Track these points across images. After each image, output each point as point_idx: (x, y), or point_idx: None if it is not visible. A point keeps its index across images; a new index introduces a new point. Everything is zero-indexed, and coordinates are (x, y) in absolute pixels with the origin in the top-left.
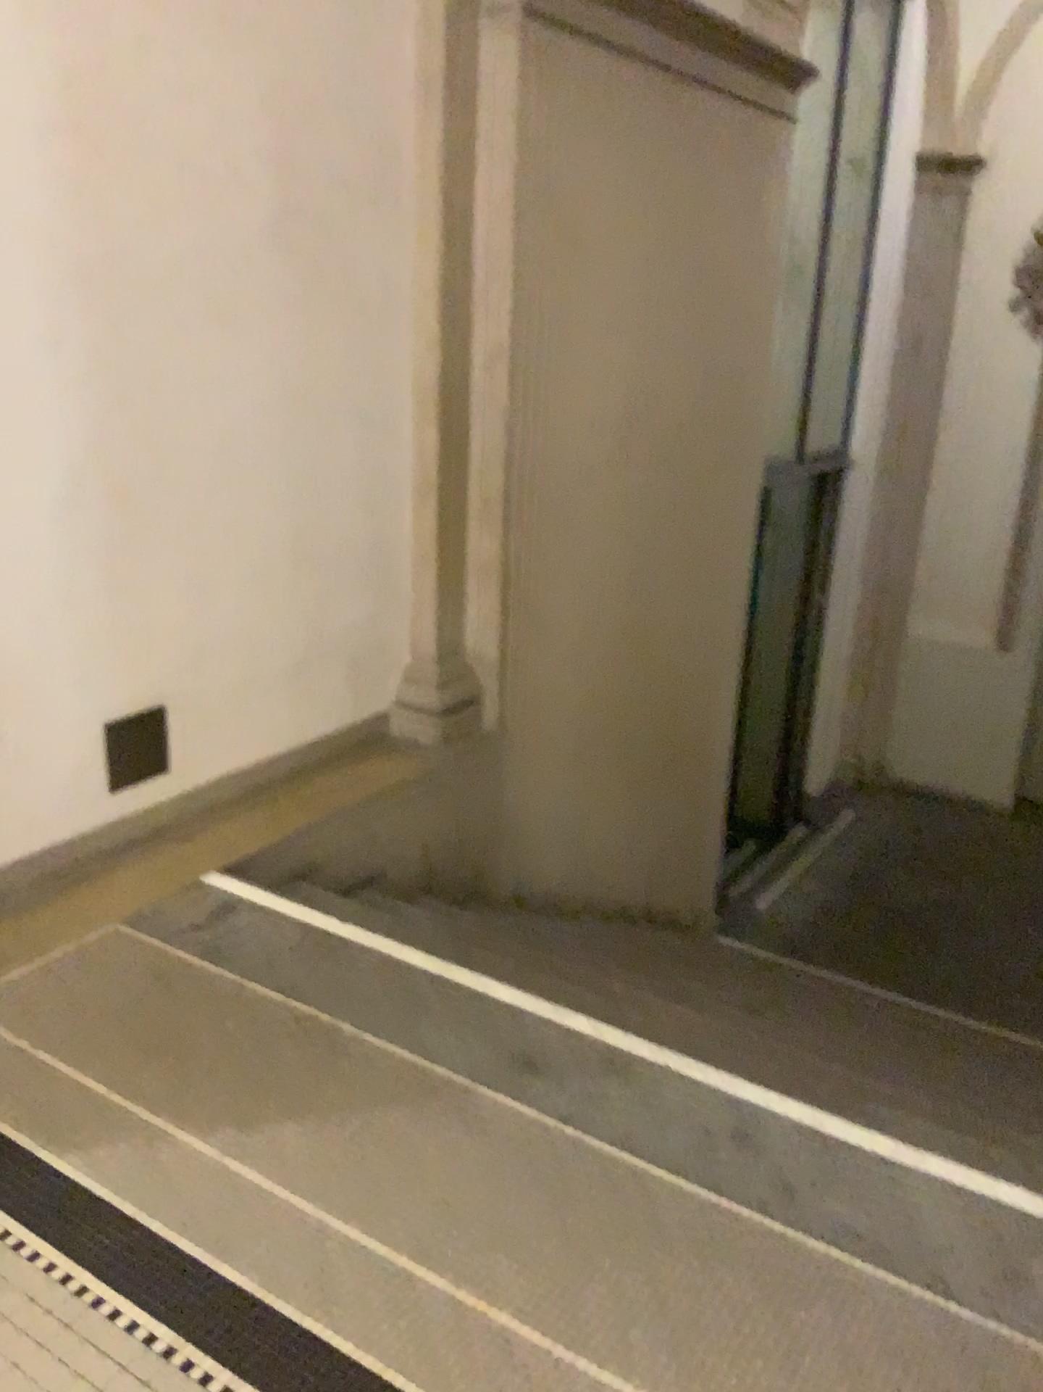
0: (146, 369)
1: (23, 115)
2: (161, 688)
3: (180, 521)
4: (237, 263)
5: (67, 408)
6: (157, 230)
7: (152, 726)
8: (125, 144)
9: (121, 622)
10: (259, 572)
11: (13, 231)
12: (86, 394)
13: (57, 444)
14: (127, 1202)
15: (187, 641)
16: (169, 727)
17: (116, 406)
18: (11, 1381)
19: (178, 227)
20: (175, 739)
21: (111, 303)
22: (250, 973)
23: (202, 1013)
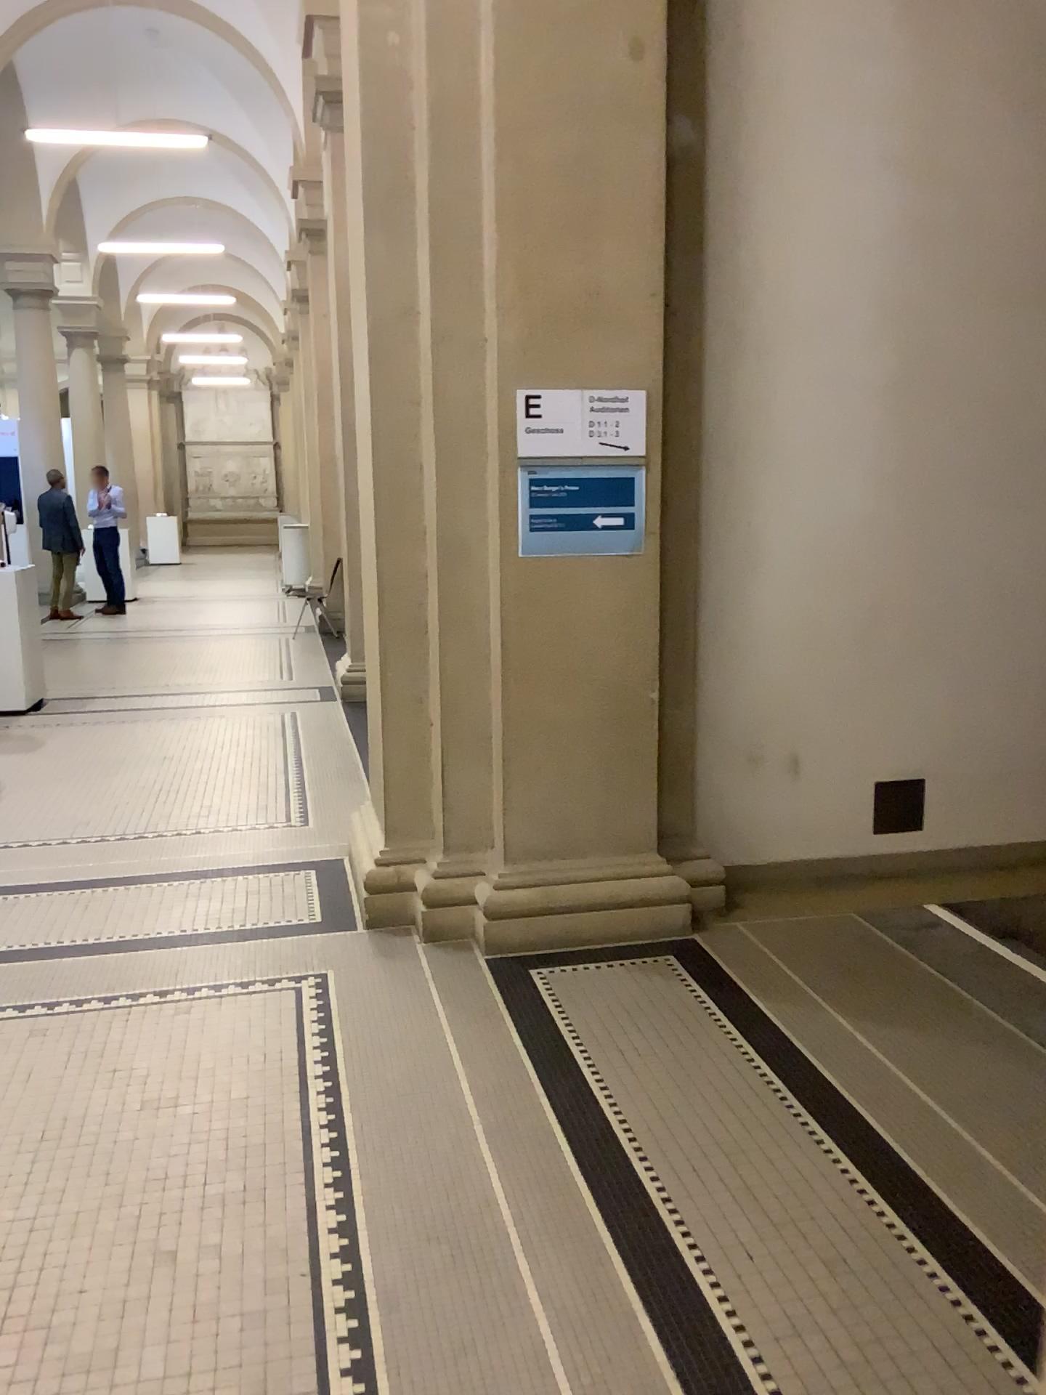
0: (936, 539)
1: (870, 386)
2: (923, 766)
3: (953, 647)
4: (1020, 464)
5: (875, 564)
6: (956, 446)
7: (913, 792)
8: (939, 393)
9: (897, 712)
10: (1017, 692)
11: (854, 456)
12: (890, 555)
13: (866, 588)
14: (791, 1028)
15: (949, 735)
16: (926, 796)
17: (912, 564)
18: (702, 1067)
19: (973, 443)
20: (931, 806)
21: (916, 496)
22: (927, 957)
23: (882, 966)
